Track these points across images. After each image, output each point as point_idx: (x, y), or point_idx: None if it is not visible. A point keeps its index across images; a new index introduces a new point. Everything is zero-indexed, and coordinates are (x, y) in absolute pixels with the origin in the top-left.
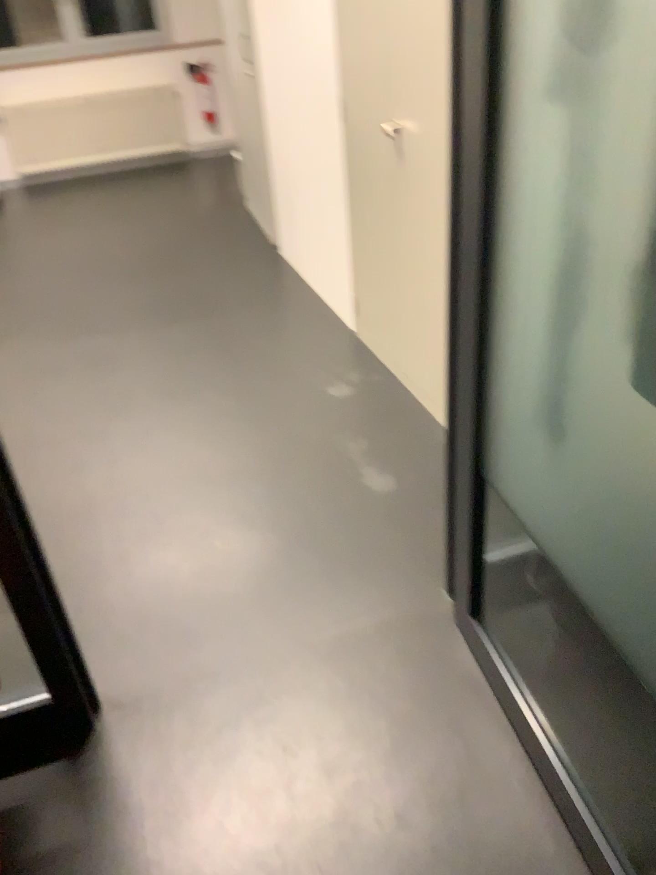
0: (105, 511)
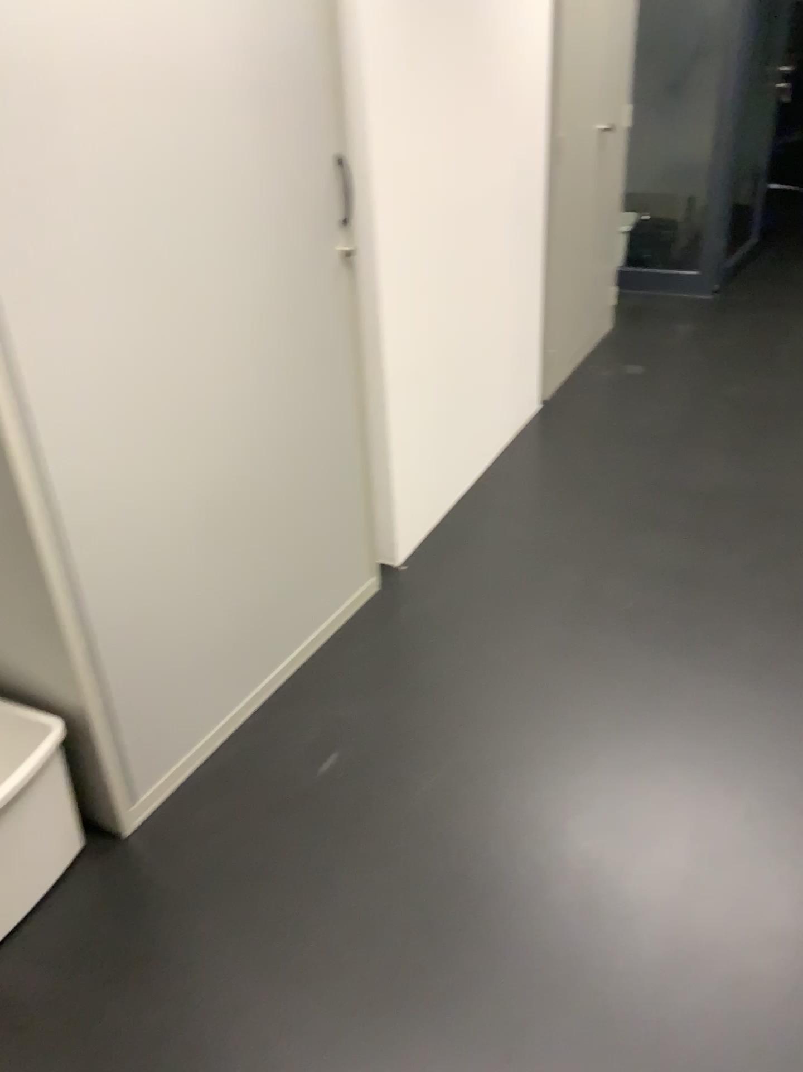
0: None
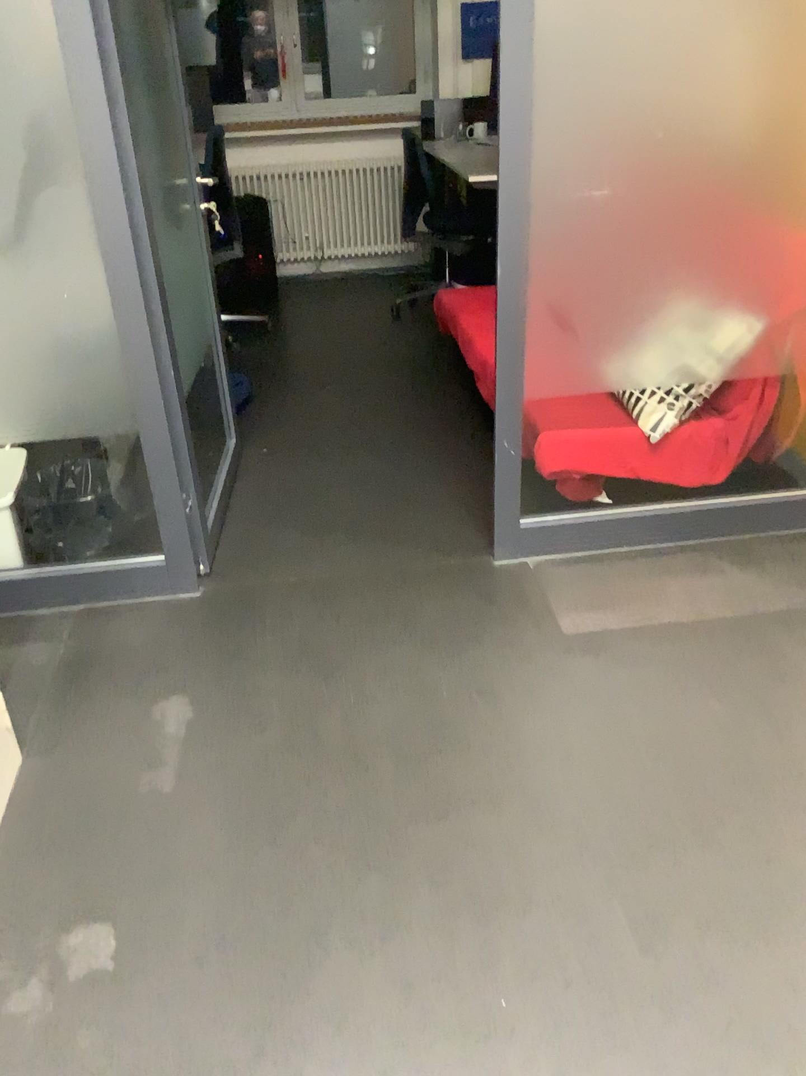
0: (543, 749)
